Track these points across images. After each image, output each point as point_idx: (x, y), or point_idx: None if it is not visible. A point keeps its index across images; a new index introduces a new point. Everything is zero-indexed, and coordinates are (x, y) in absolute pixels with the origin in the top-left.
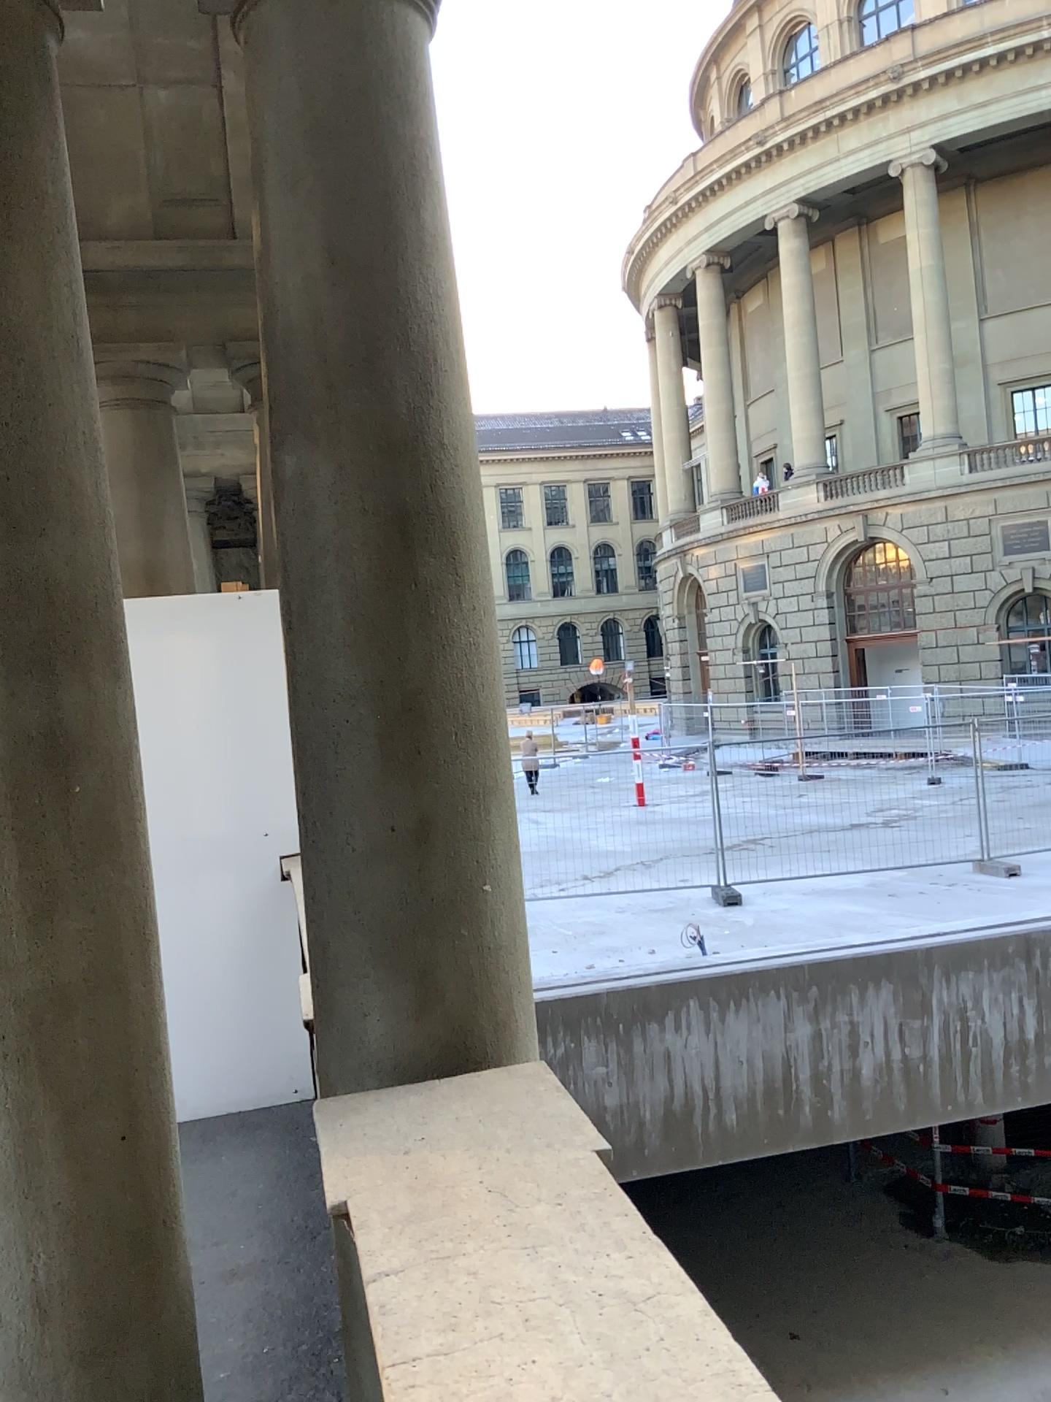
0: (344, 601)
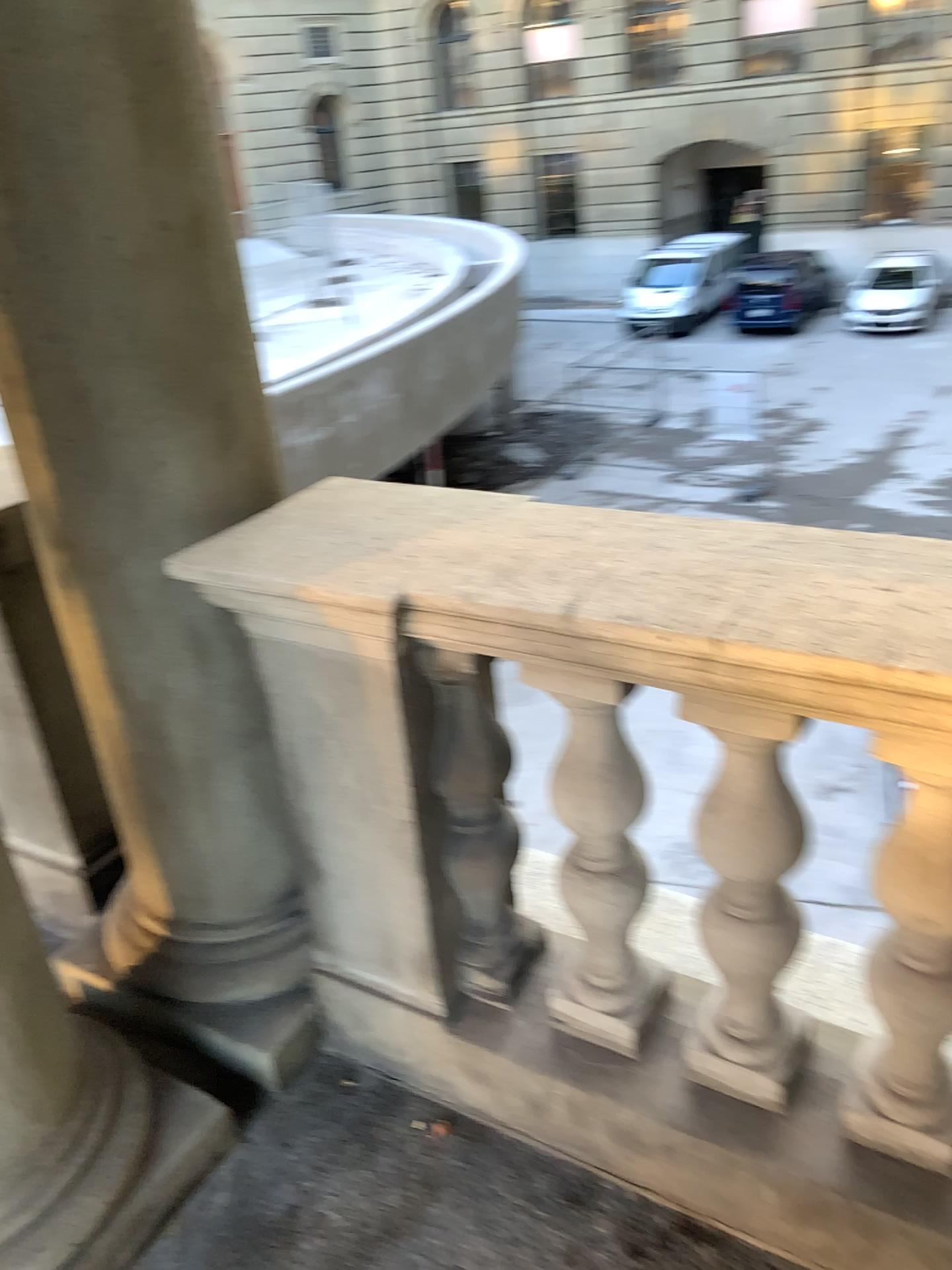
0: None
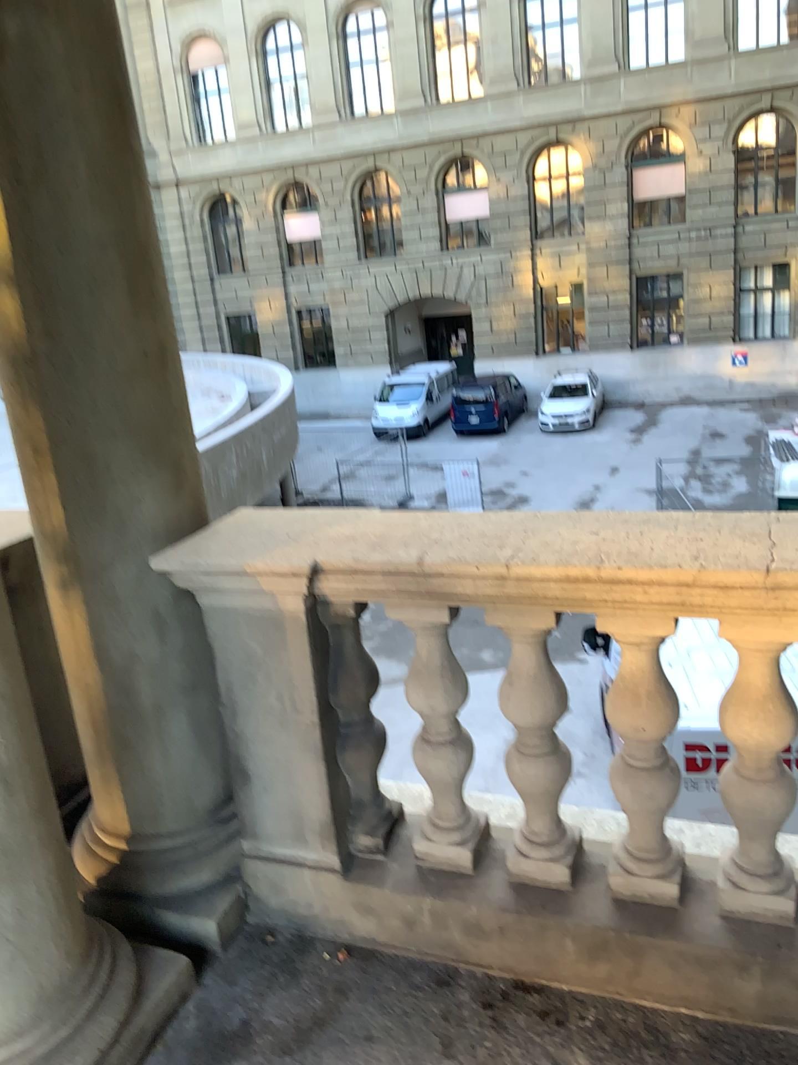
0: (86, 166)
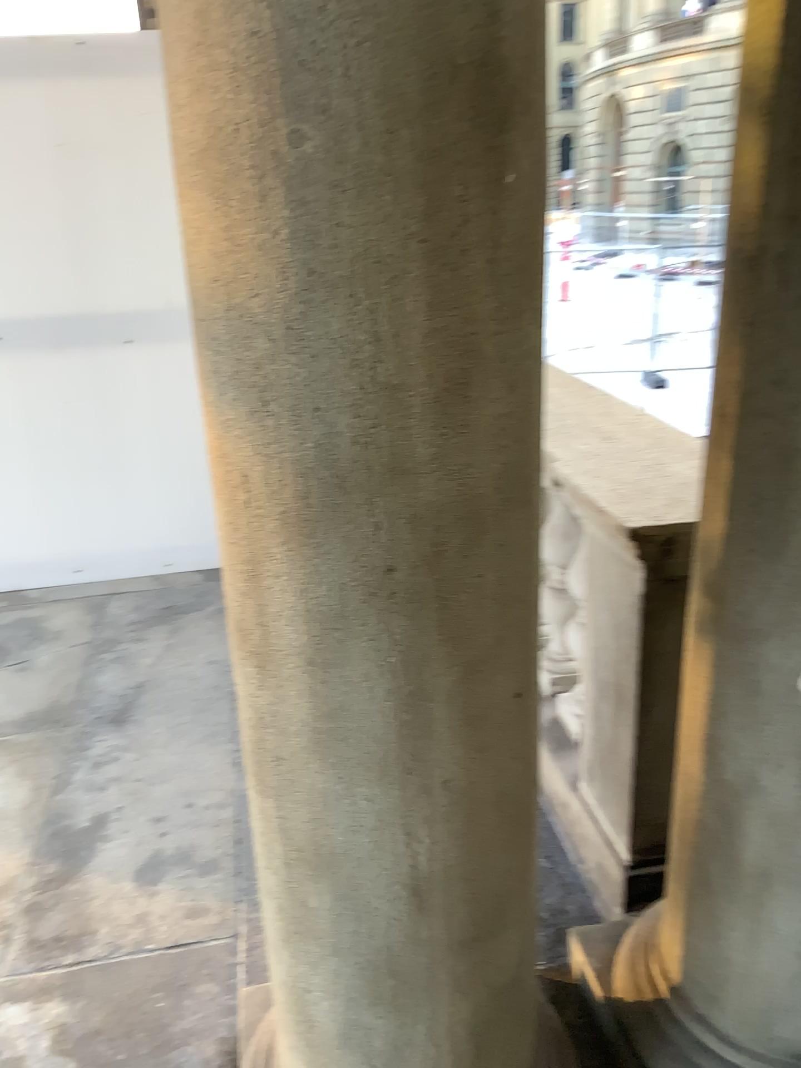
0: None
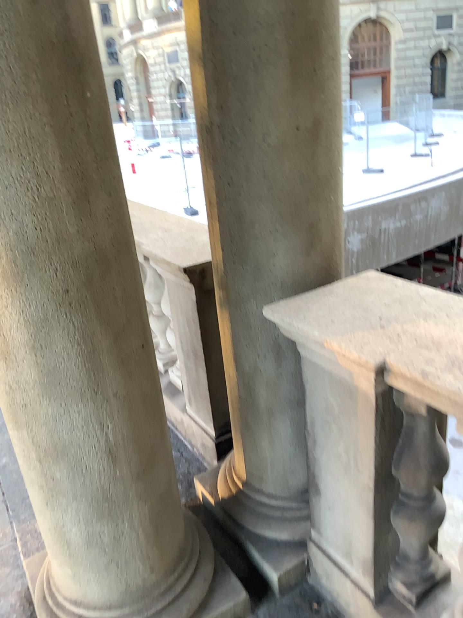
0: None
